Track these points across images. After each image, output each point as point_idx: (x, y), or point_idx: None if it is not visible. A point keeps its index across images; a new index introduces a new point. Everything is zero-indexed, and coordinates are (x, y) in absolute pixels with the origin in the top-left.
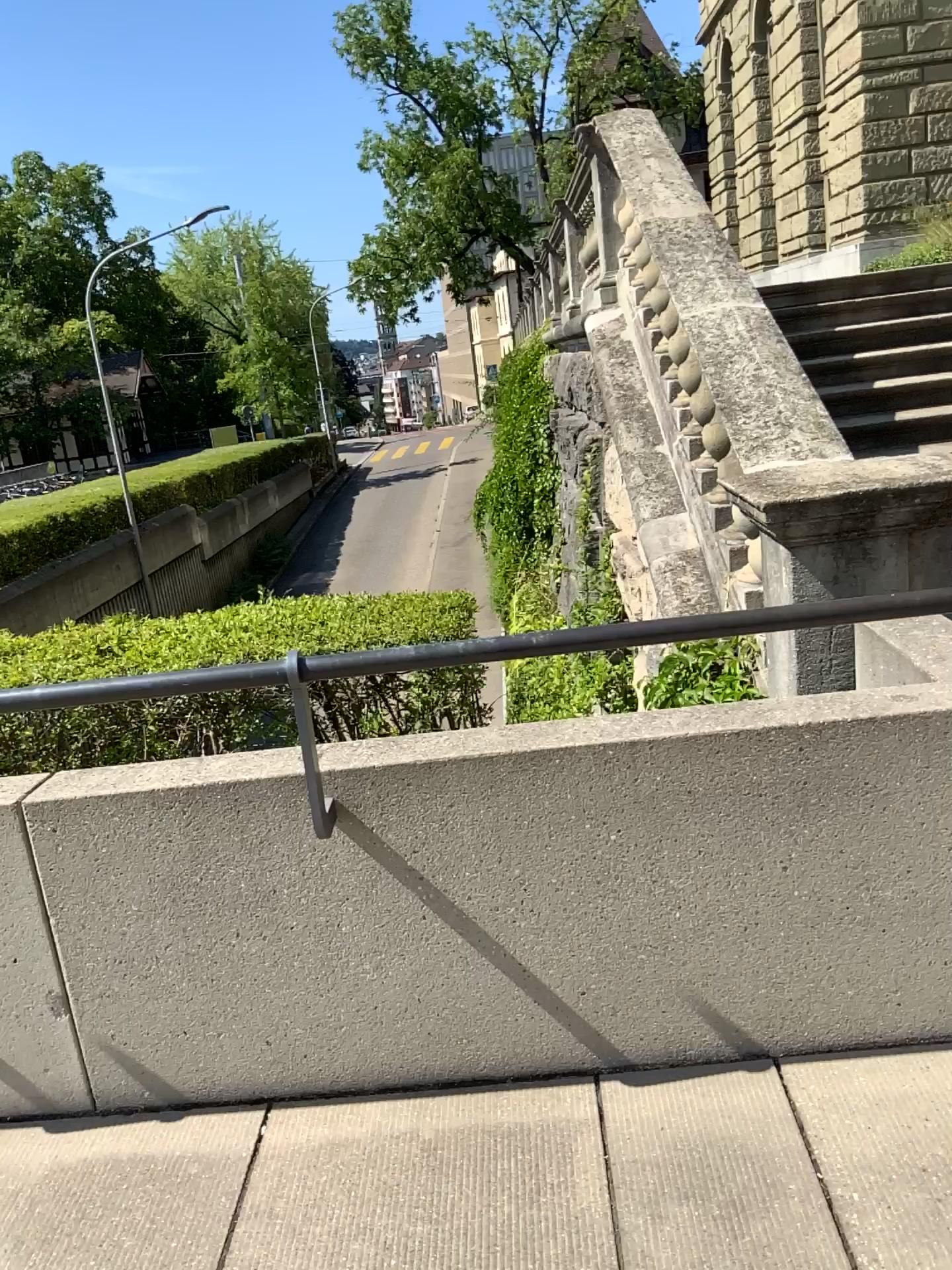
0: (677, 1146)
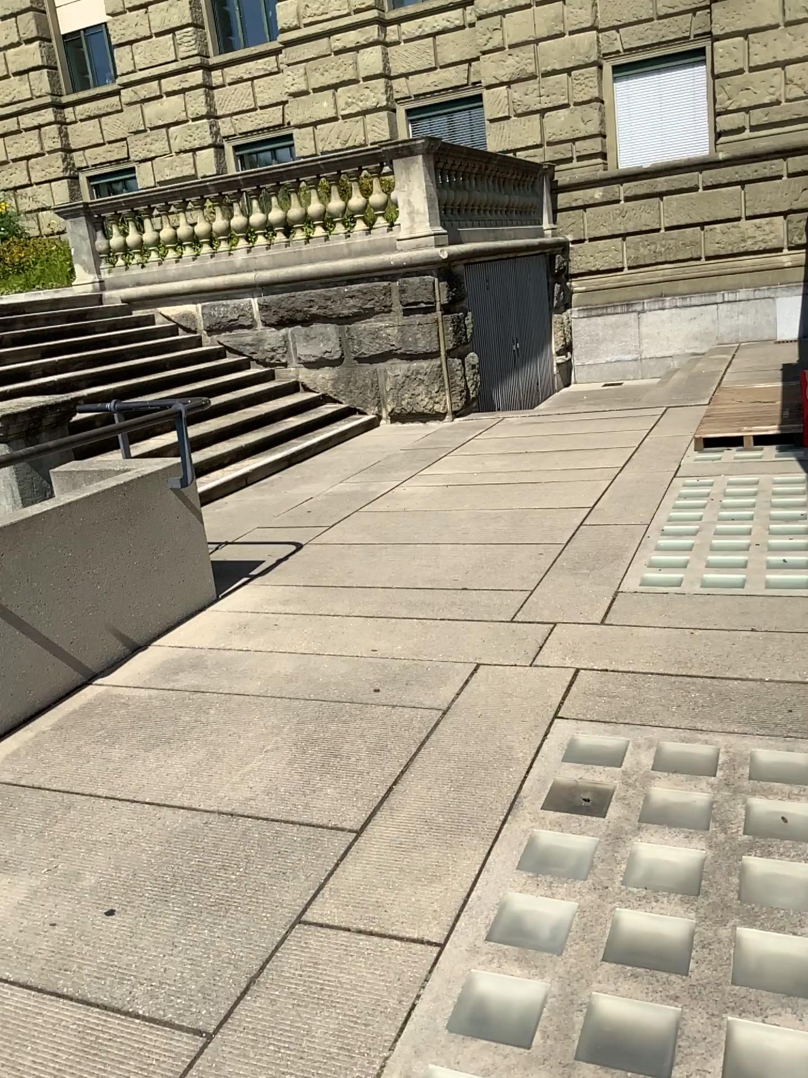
0: (153, 665)
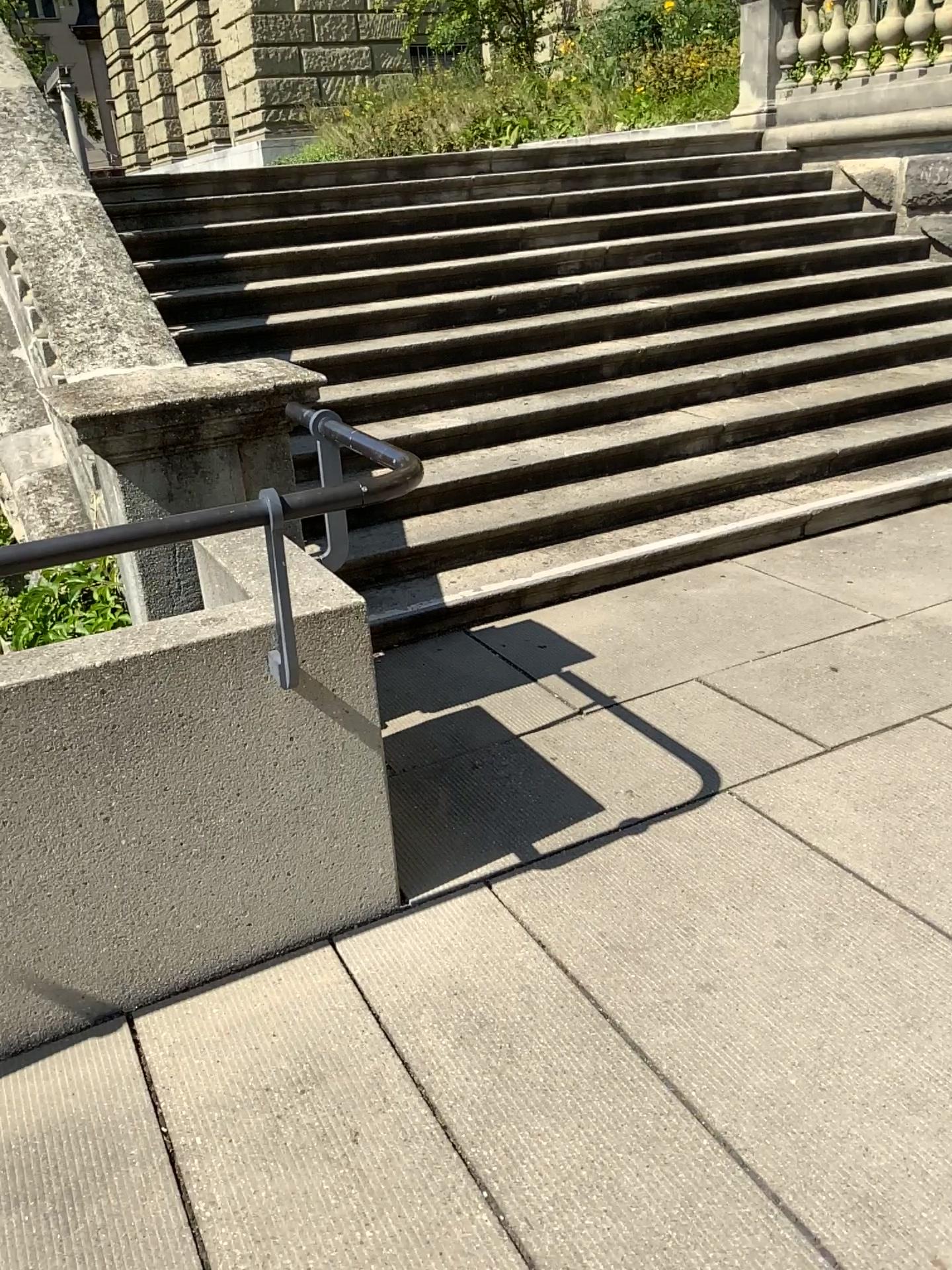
0: (3, 1151)
